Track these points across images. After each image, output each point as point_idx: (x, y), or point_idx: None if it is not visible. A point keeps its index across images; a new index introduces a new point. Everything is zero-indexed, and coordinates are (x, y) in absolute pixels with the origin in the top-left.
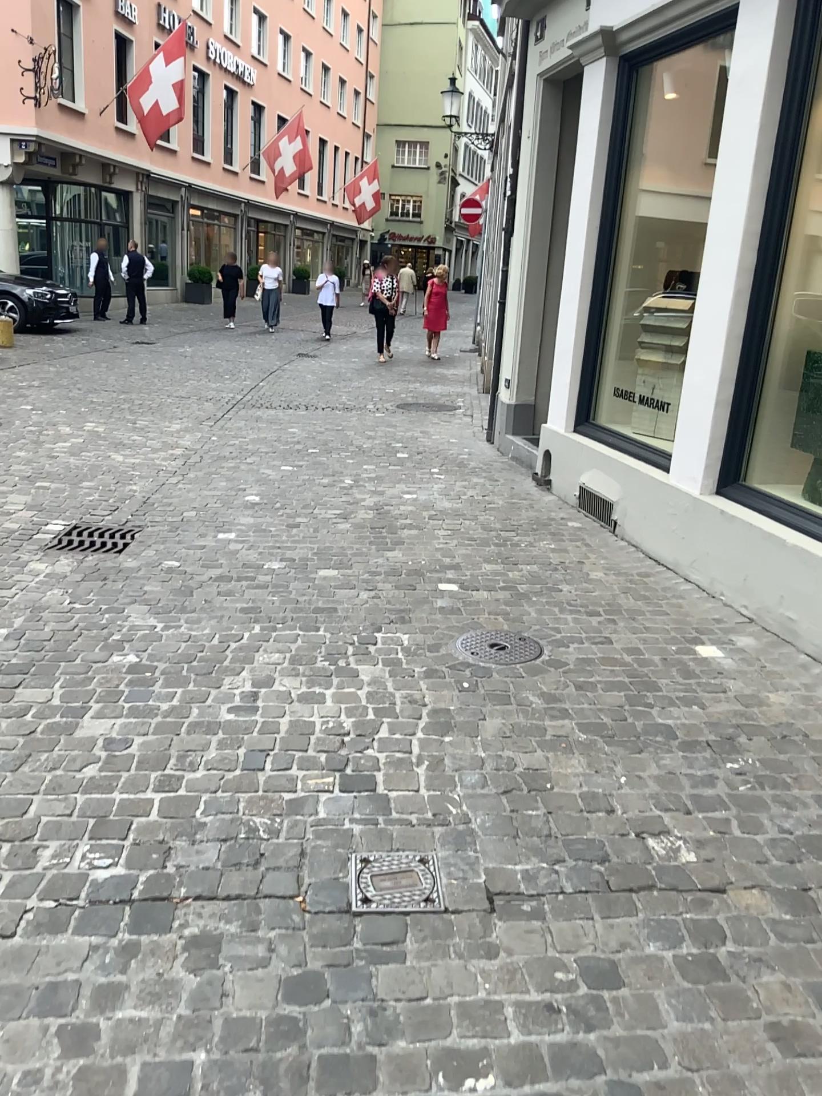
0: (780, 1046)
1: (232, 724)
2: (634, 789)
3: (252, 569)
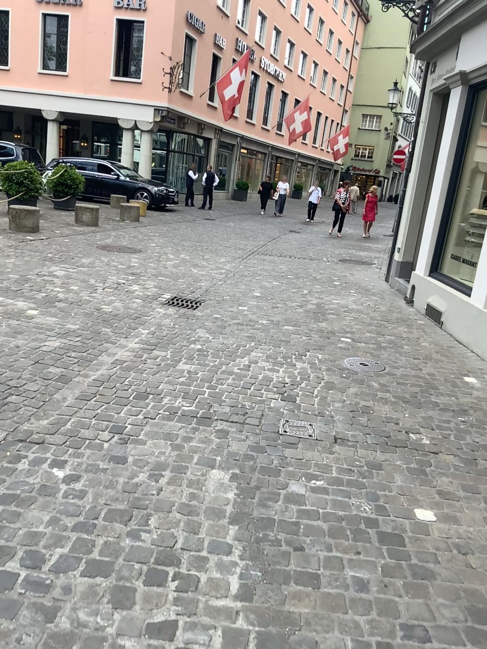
0: (439, 494)
1: (239, 373)
2: (410, 418)
3: (254, 321)
